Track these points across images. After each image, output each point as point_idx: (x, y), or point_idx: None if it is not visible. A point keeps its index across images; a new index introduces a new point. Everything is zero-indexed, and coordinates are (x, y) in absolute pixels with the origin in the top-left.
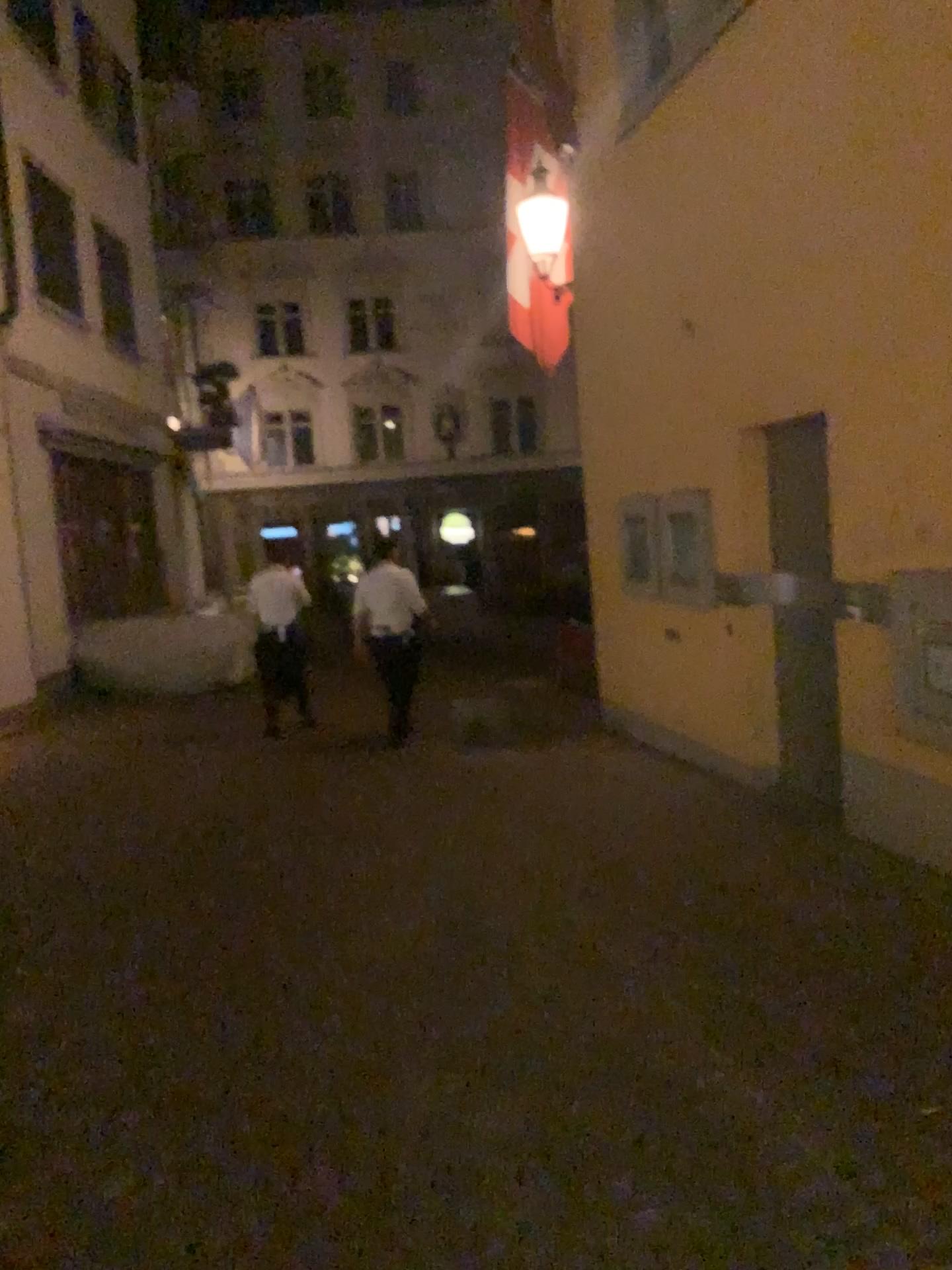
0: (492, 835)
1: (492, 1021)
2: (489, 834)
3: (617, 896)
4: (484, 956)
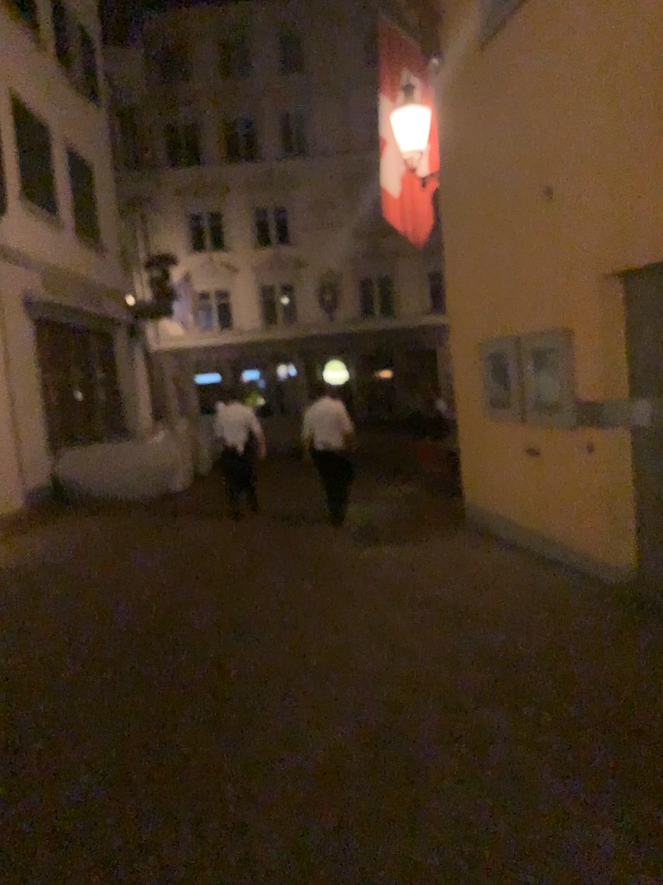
0: (397, 634)
1: (431, 869)
2: (394, 634)
3: (524, 703)
4: (411, 778)
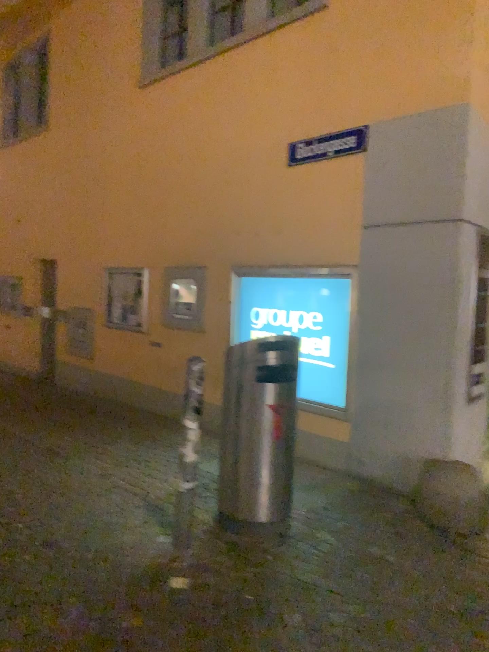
0: None
1: None
2: None
3: None
4: None
